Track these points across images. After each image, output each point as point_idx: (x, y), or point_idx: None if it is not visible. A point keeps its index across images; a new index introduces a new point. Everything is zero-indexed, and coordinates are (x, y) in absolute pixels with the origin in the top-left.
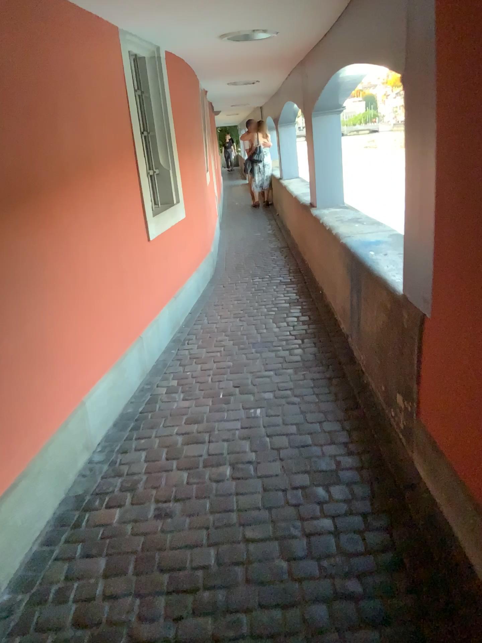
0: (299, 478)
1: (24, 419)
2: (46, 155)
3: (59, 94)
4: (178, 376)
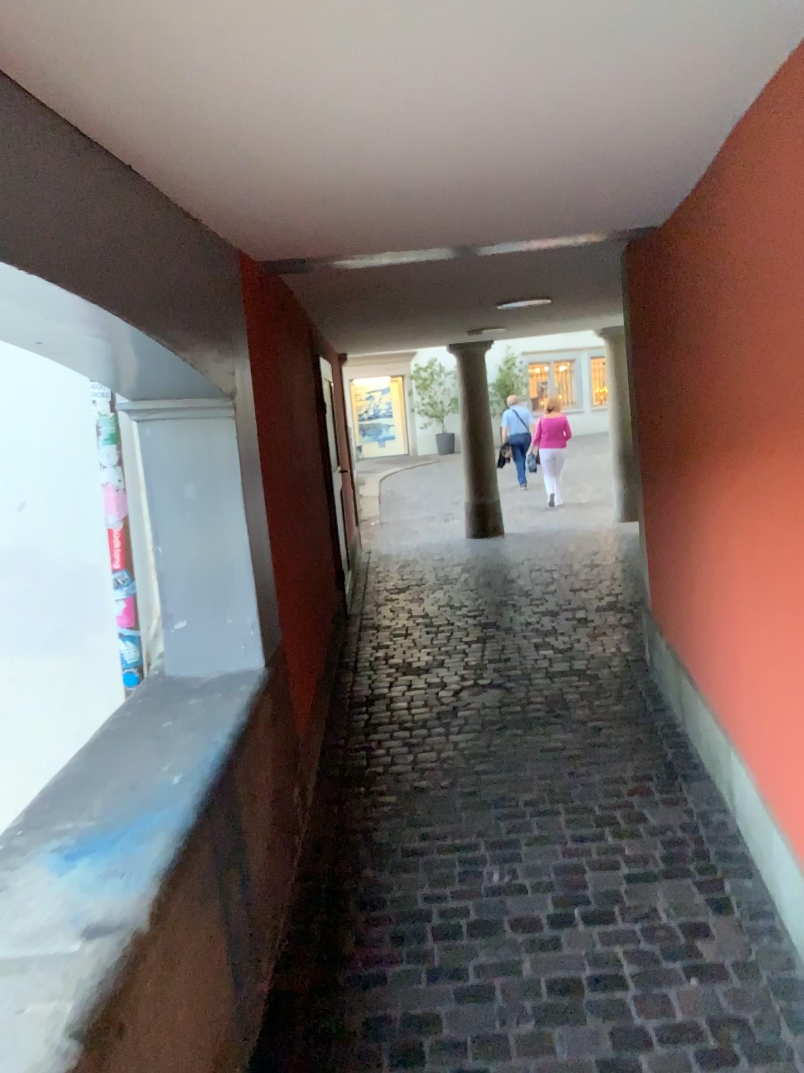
0: (438, 796)
1: (689, 646)
2: (715, 406)
3: (727, 314)
4: (709, 977)
